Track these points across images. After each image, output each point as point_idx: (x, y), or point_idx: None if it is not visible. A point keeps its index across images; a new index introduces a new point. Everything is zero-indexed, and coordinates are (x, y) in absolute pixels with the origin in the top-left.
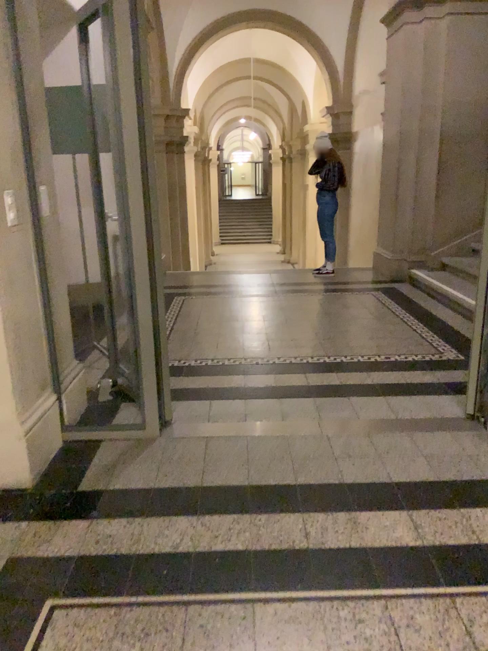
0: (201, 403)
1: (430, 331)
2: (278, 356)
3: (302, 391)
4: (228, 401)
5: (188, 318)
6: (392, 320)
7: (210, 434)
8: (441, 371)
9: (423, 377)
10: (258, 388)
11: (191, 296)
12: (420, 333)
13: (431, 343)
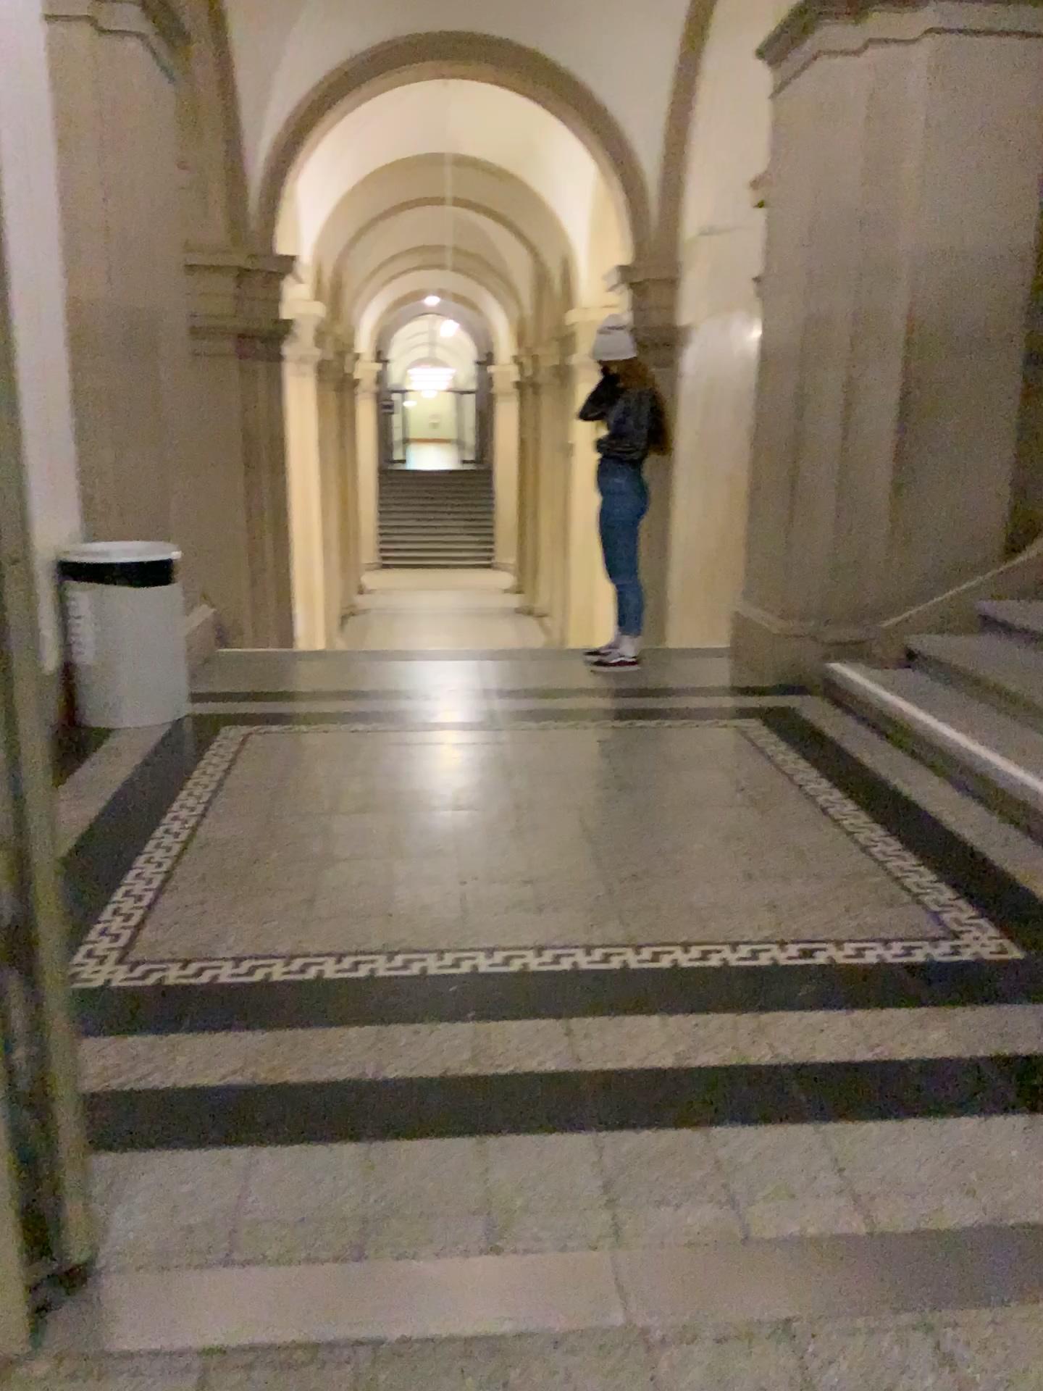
0: (220, 1161)
1: (910, 856)
2: (487, 946)
3: (557, 1102)
4: (315, 1145)
5: (242, 802)
6: (802, 814)
7: (222, 1339)
8: (975, 1010)
9: (925, 1035)
10: (419, 1081)
11: (263, 730)
12: (884, 861)
13: (922, 895)
